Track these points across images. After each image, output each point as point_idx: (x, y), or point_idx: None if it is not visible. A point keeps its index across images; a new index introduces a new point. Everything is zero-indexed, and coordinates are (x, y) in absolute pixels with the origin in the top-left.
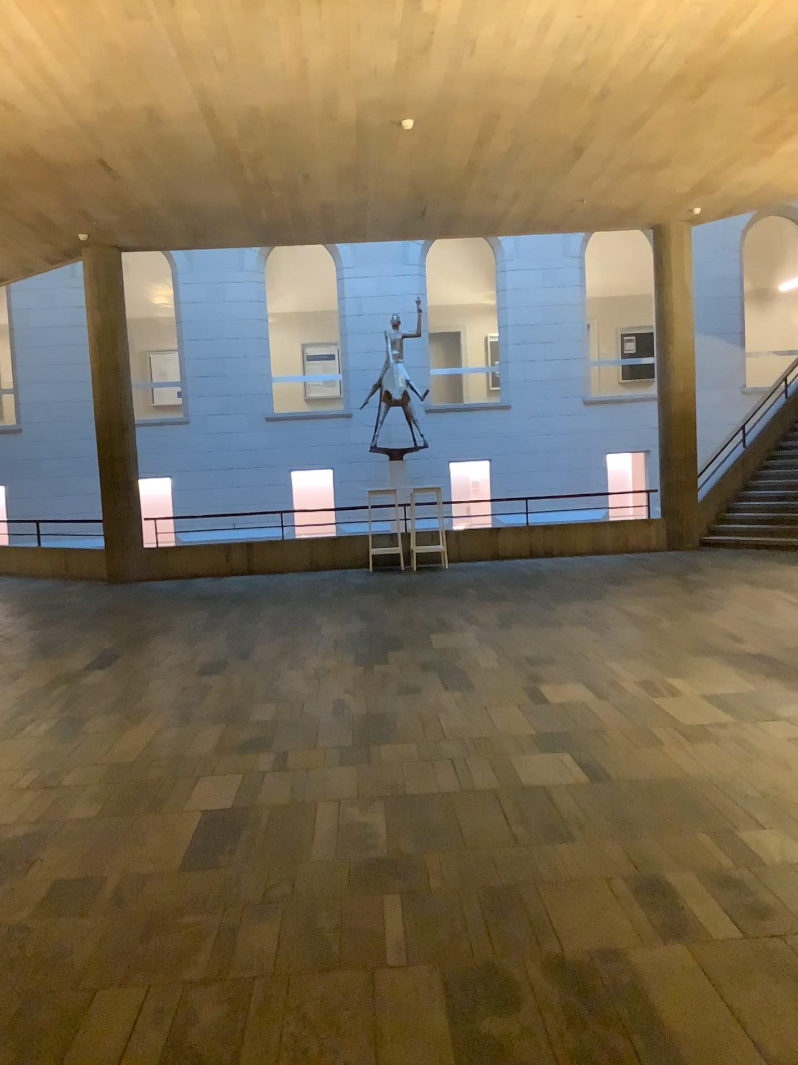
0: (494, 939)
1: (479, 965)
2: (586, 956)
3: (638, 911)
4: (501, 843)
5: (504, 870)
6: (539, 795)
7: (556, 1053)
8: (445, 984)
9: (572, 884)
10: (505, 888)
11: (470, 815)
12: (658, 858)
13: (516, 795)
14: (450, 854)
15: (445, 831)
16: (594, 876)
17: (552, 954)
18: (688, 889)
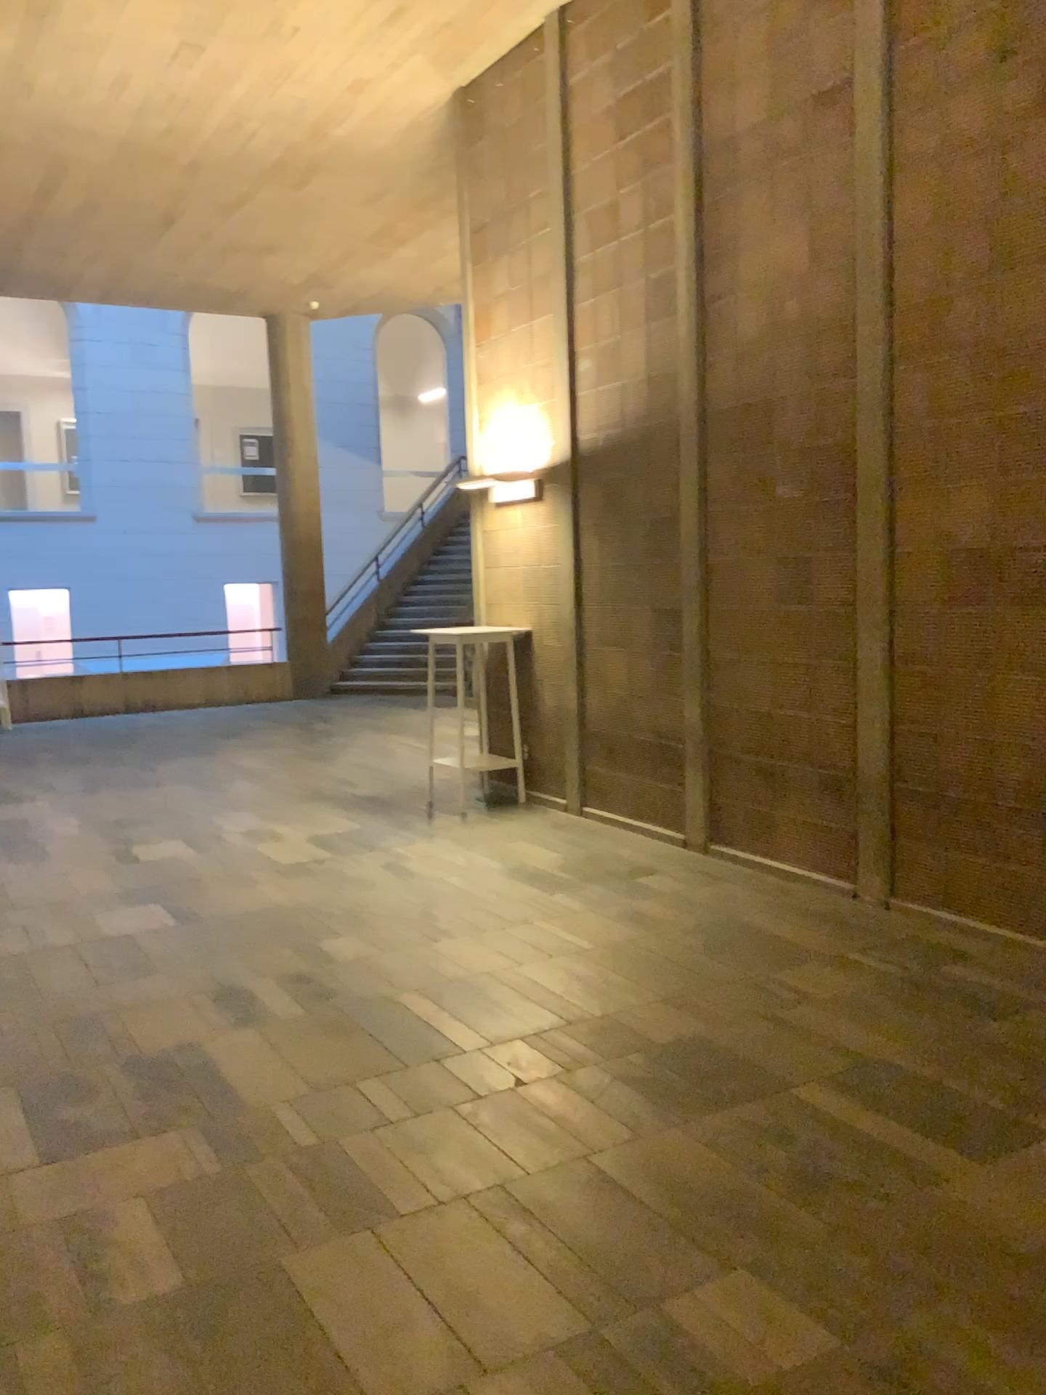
0: (73, 1056)
1: (56, 1076)
2: (163, 1051)
3: (215, 1013)
4: (81, 984)
5: (83, 1005)
6: (123, 941)
7: (130, 1117)
8: (21, 1095)
9: (153, 1004)
10: (84, 1018)
11: (46, 967)
12: (239, 972)
13: (98, 944)
14: (24, 1000)
15: (17, 984)
16: (176, 995)
17: (130, 1055)
18: (264, 991)
